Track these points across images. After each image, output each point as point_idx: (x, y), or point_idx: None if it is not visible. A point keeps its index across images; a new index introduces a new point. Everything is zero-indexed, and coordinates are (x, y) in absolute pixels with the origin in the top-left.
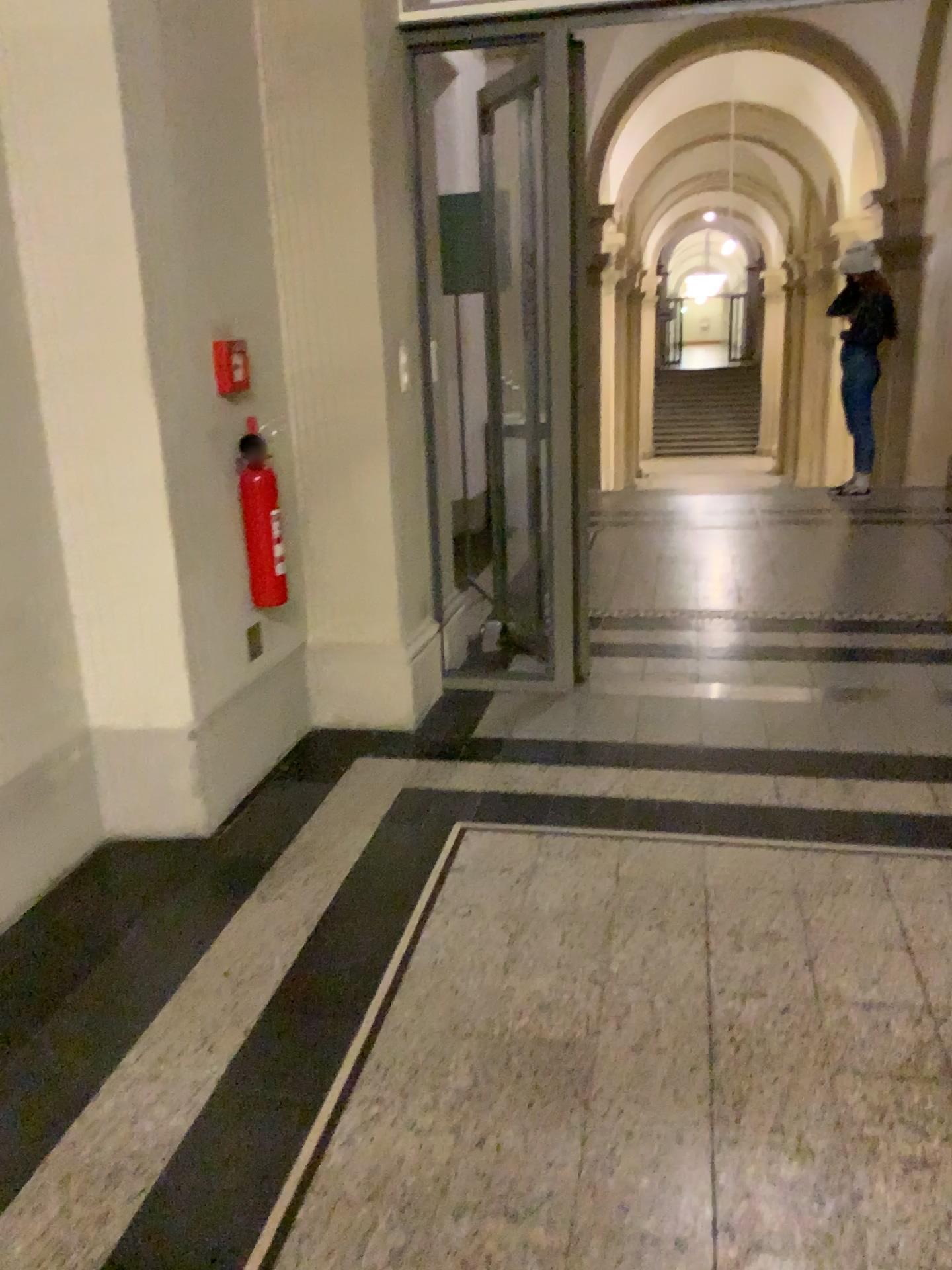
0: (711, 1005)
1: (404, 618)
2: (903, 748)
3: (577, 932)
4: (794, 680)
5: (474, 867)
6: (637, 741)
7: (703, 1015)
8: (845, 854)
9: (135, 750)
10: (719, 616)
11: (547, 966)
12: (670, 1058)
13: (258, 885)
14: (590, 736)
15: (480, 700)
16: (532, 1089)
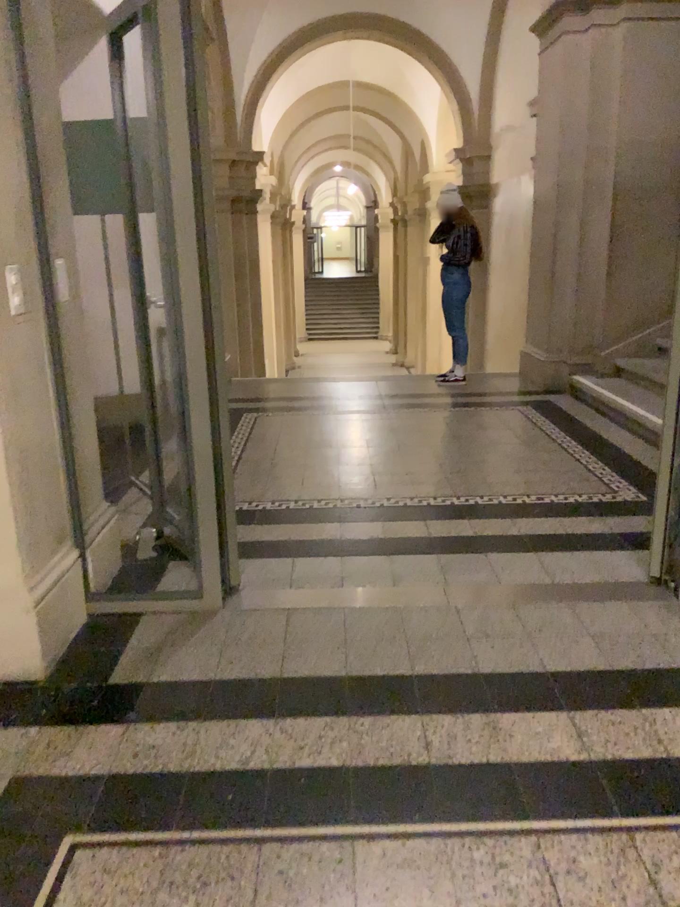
0: None
1: (29, 558)
2: (537, 662)
3: None
4: (428, 579)
5: None
6: (281, 674)
7: None
8: (506, 843)
9: None
10: (357, 507)
11: None
12: None
13: None
14: (233, 671)
15: (122, 630)
16: None
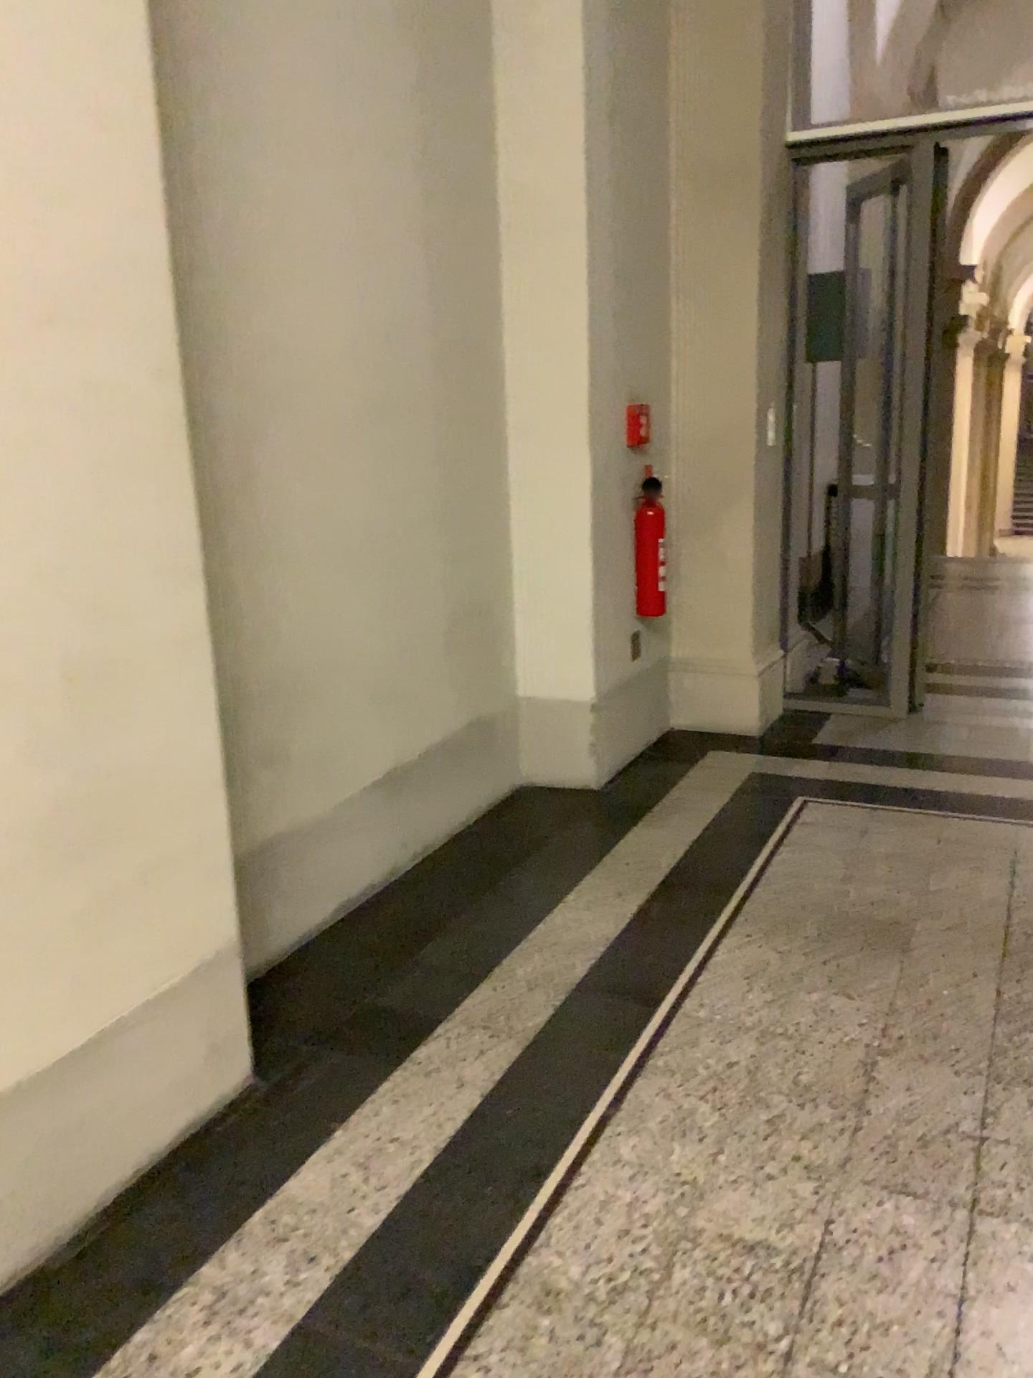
0: (1007, 913)
1: (758, 639)
2: None
3: (901, 866)
4: None
5: (816, 823)
6: (963, 755)
7: (1000, 918)
8: None
9: (549, 717)
10: None
11: (875, 882)
12: (970, 936)
13: (644, 819)
14: (920, 749)
15: (820, 717)
16: (863, 940)
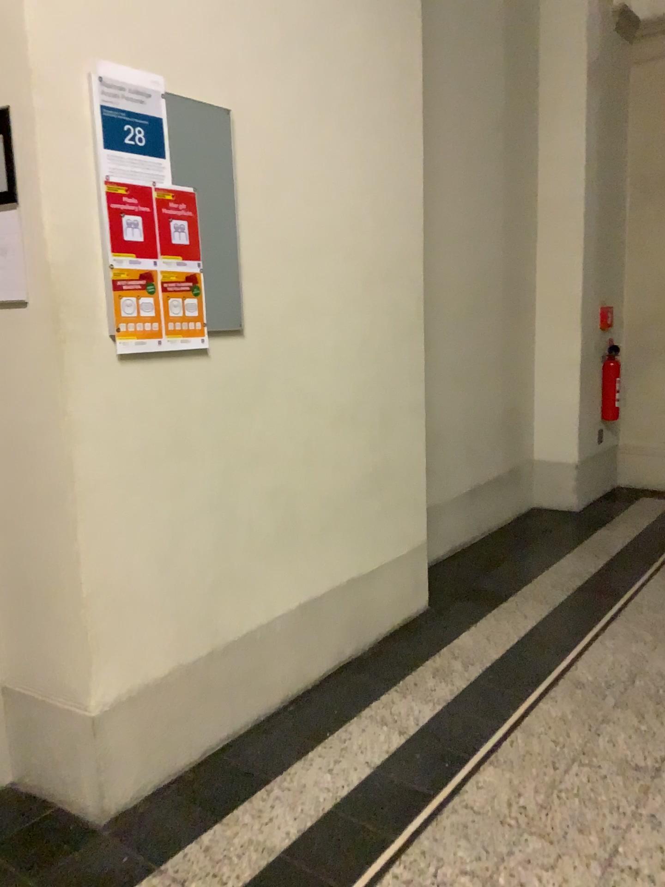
0: None
1: None
2: None
3: None
4: None
5: None
6: None
7: None
8: None
9: (551, 470)
10: None
11: None
12: None
13: (605, 524)
14: None
15: None
16: None
